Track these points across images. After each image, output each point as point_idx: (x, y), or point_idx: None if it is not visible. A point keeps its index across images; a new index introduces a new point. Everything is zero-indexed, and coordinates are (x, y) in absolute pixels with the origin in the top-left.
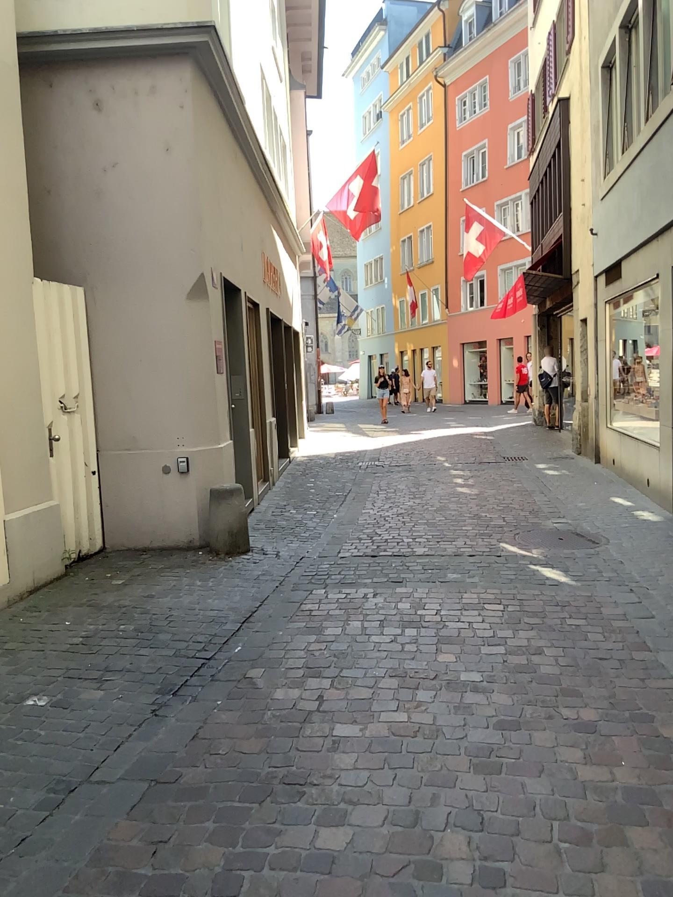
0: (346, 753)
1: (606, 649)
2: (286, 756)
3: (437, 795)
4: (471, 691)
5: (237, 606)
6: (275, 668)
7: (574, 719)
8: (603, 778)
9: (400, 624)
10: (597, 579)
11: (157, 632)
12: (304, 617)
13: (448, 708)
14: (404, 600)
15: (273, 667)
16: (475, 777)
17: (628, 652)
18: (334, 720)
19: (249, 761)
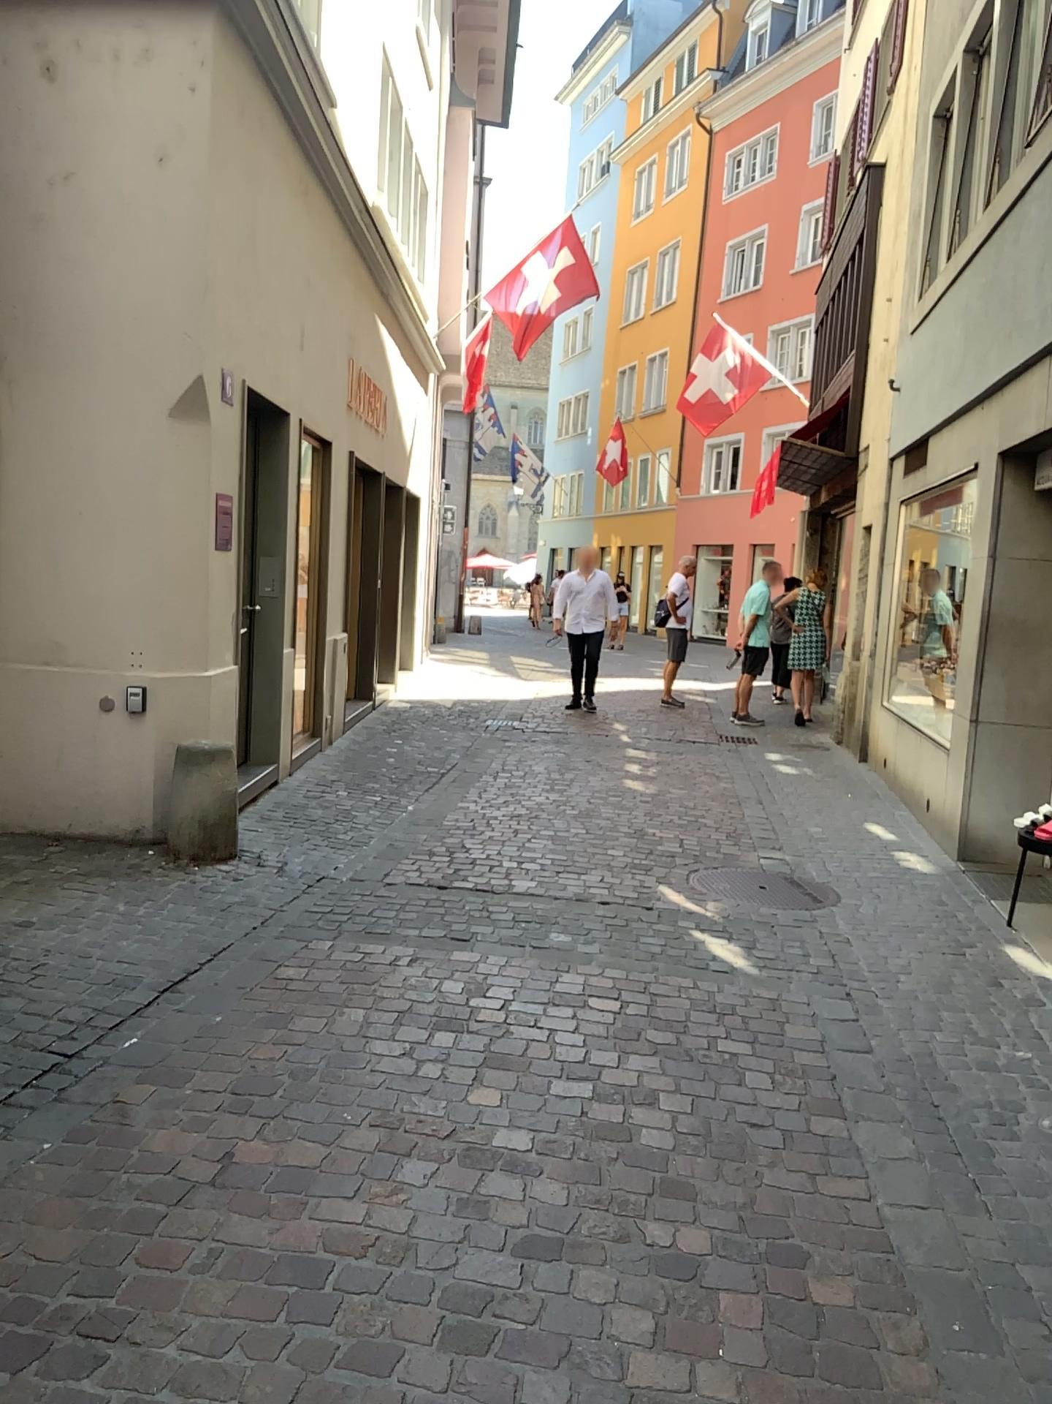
0: (225, 1283)
1: (768, 1108)
2: (115, 1275)
3: (353, 1395)
4: (501, 1171)
5: (168, 956)
6: (178, 1086)
7: (665, 1248)
8: (673, 1385)
9: (430, 1022)
10: (793, 970)
11: (5, 993)
12: (272, 990)
13: (448, 1202)
14: (455, 977)
15: (175, 1083)
16: (440, 1358)
17: (804, 1118)
18: (235, 1208)
19: (42, 1281)
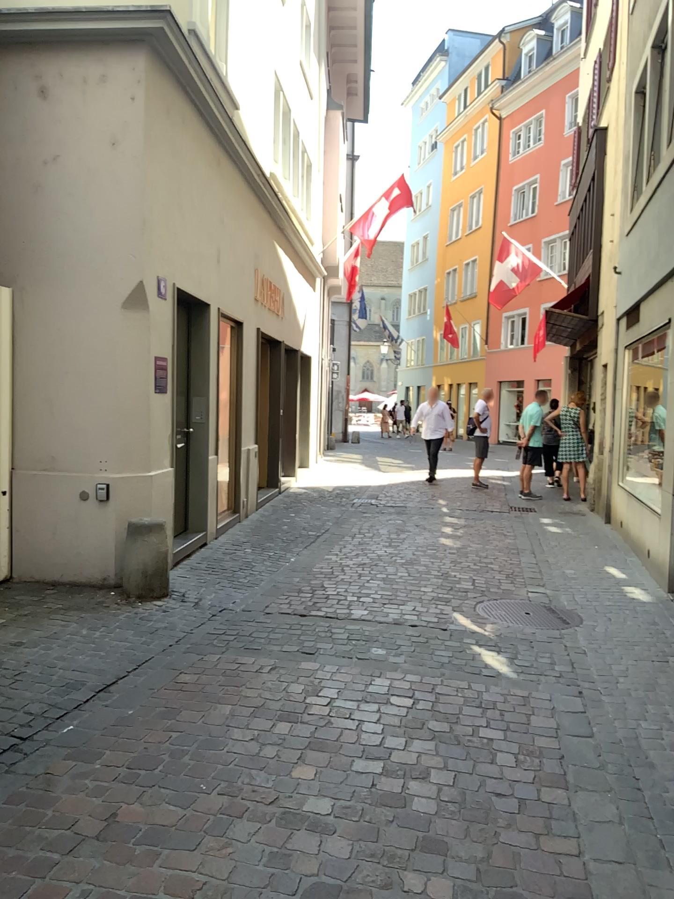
0: None
1: (511, 780)
2: None
3: None
4: (306, 830)
5: (107, 667)
6: (92, 763)
7: (418, 895)
8: None
9: (276, 714)
10: (540, 674)
11: None
12: (172, 691)
13: (263, 855)
14: (300, 680)
15: (90, 761)
16: None
17: (537, 788)
18: (110, 859)
19: None
